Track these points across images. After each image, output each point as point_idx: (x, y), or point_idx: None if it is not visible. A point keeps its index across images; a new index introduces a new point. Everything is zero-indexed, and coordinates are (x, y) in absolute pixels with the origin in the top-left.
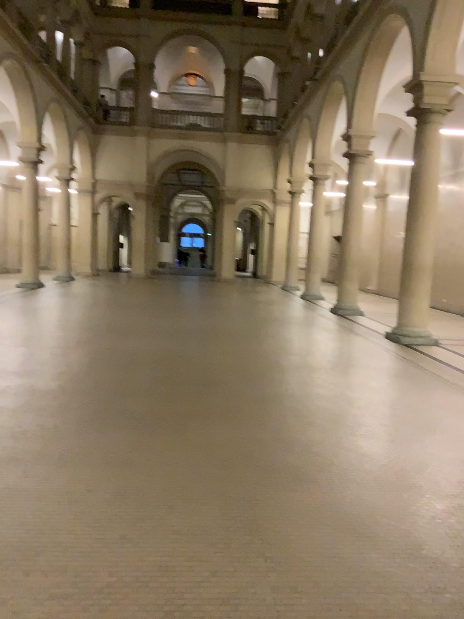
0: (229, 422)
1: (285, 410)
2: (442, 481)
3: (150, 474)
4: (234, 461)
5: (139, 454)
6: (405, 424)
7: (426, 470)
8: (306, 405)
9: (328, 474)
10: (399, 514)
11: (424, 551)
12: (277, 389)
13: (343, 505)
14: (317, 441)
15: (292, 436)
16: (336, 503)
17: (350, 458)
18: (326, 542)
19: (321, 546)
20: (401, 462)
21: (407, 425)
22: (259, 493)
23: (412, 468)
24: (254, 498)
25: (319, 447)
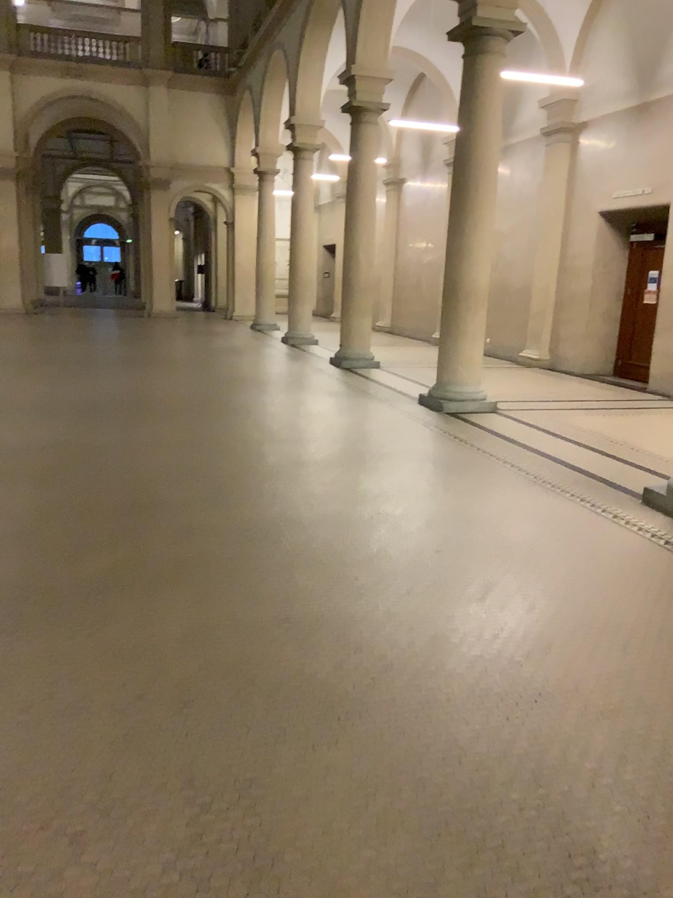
0: (188, 593)
1: (287, 555)
2: (582, 681)
3: (28, 751)
4: (204, 687)
5: (5, 695)
6: (490, 564)
7: (548, 658)
8: (322, 541)
9: (387, 695)
10: (531, 774)
11: (600, 863)
12: (268, 513)
13: (428, 768)
14: (352, 618)
15: (307, 613)
16: (414, 767)
17: (417, 649)
18: (416, 881)
19: (407, 892)
20: (505, 646)
21: (494, 565)
22: (262, 762)
23: (524, 658)
24: (253, 782)
25: (360, 632)
